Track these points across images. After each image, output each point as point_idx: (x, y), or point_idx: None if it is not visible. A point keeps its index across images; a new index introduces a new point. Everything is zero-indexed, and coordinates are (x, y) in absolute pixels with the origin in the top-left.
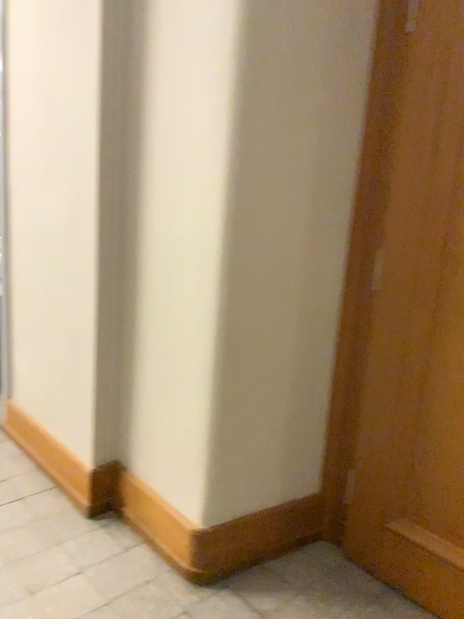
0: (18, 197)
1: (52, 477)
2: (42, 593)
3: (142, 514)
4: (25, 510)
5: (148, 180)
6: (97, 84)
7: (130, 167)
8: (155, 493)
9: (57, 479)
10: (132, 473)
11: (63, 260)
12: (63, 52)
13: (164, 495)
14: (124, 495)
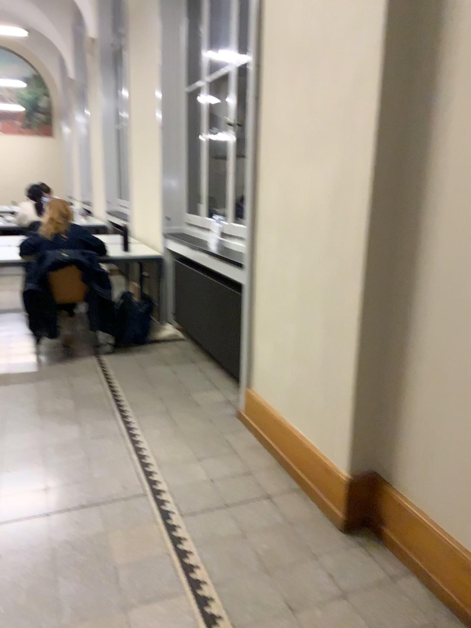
0: (270, 176)
1: (298, 478)
2: (303, 612)
3: (411, 541)
4: (272, 509)
5: (444, 139)
6: (381, 31)
7: (417, 128)
8: (430, 521)
9: (303, 481)
10: (396, 491)
11: (324, 242)
12: (337, 3)
13: (443, 525)
14: (385, 514)
